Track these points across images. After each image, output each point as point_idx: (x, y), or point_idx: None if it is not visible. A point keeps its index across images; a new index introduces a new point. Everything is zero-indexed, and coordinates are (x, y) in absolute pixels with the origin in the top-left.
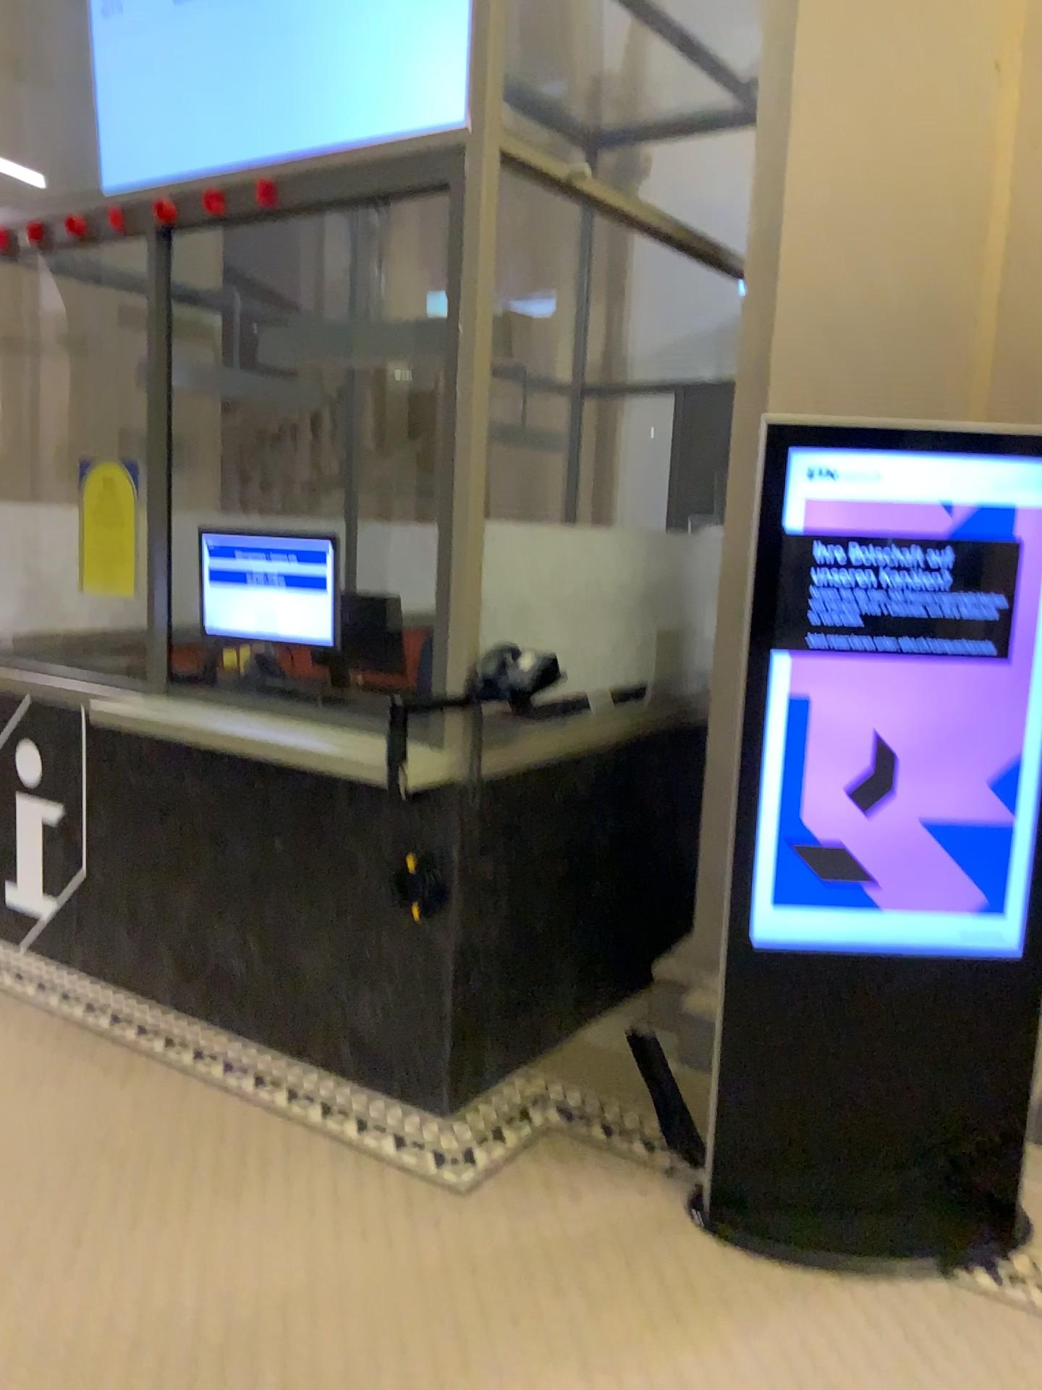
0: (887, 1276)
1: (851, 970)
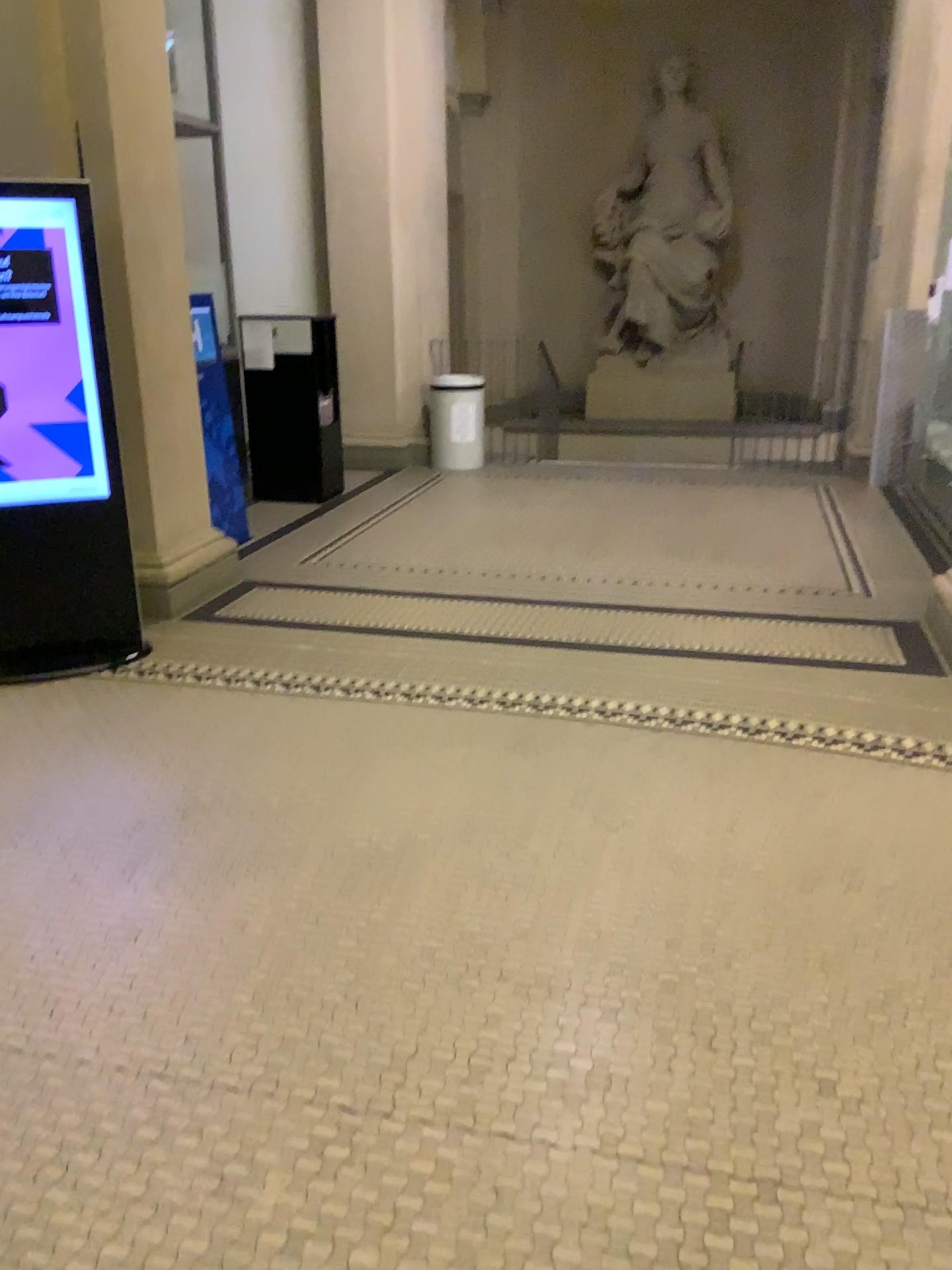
0: (52, 681)
1: (8, 517)
